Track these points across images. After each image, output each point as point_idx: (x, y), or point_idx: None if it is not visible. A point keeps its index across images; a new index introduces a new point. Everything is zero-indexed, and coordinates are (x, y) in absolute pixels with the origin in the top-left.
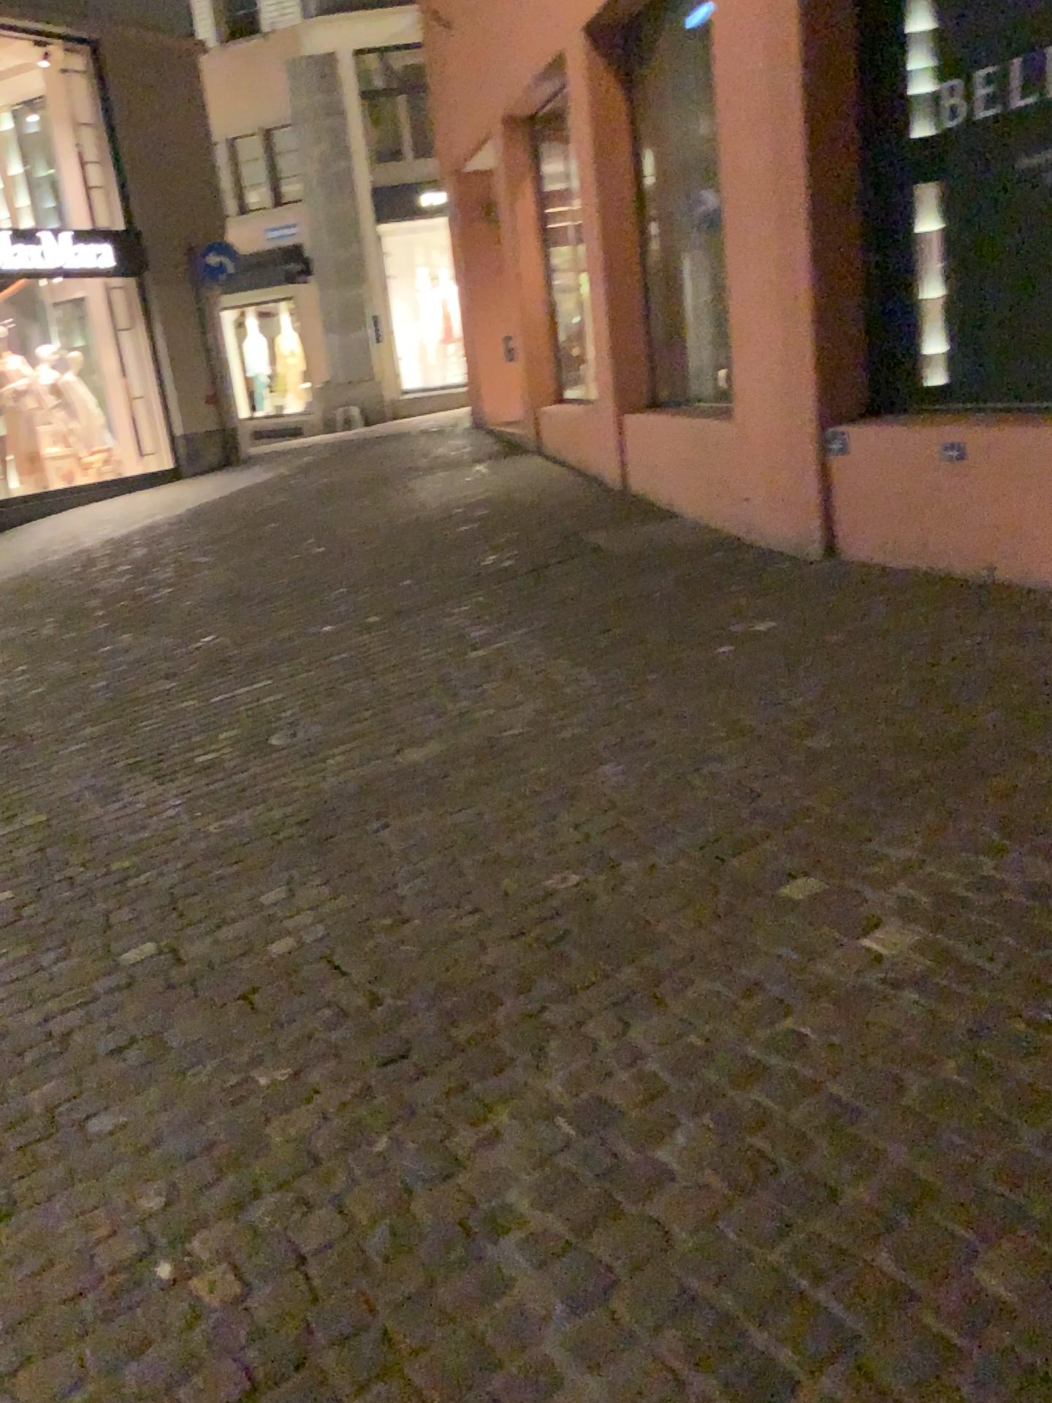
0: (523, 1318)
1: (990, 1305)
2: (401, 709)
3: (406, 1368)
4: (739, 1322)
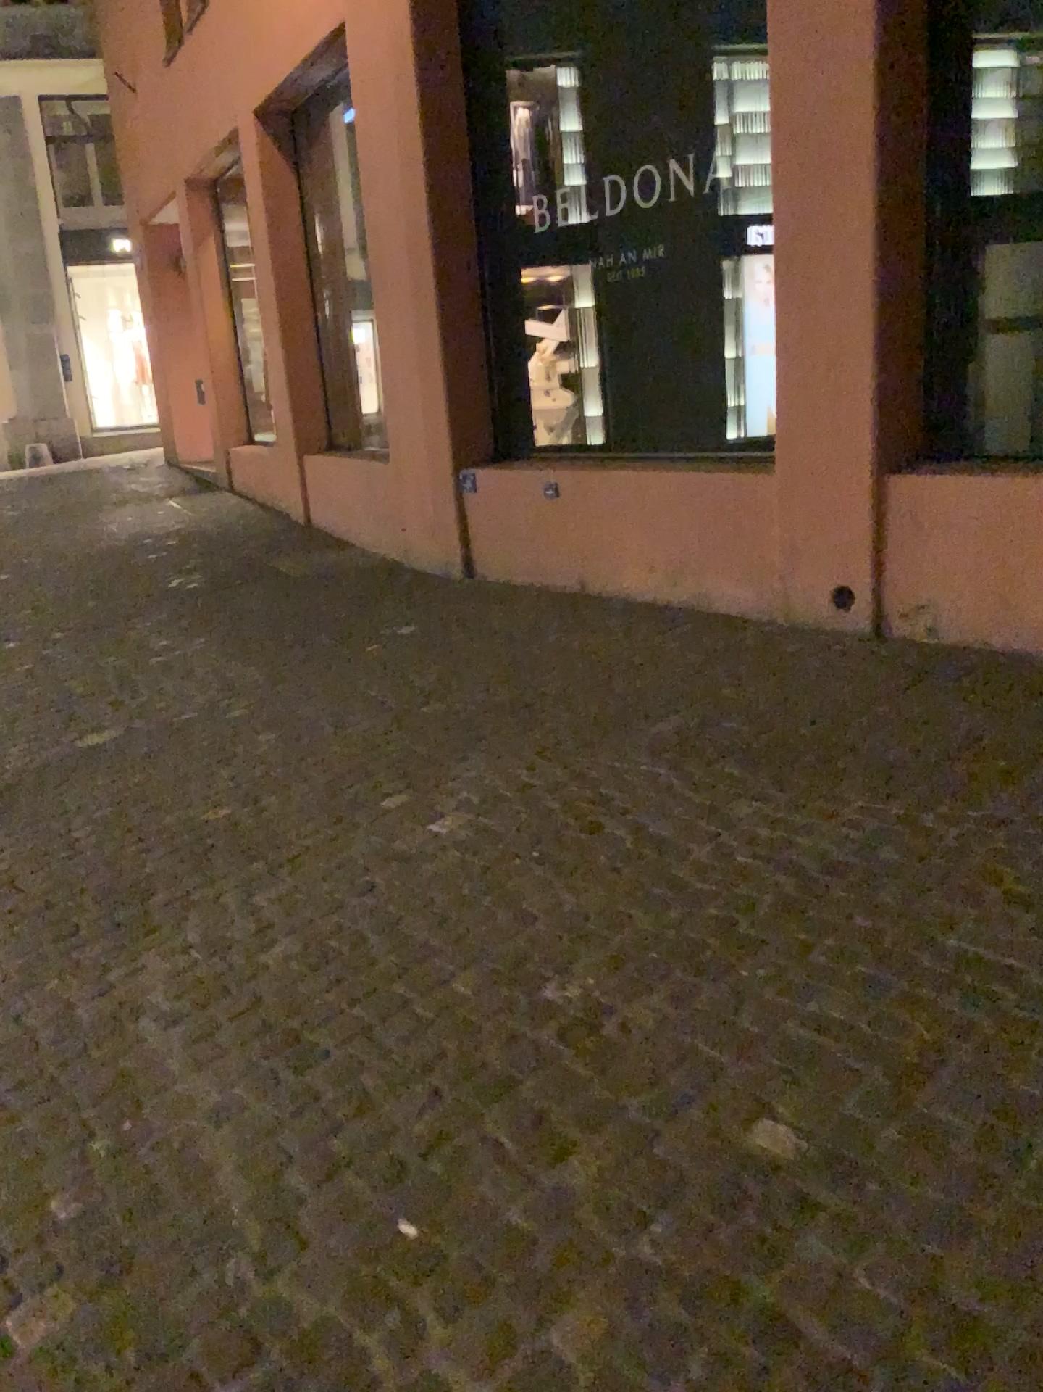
0: (149, 1048)
1: (452, 994)
2: (82, 705)
3: (62, 1084)
4: (295, 1027)
